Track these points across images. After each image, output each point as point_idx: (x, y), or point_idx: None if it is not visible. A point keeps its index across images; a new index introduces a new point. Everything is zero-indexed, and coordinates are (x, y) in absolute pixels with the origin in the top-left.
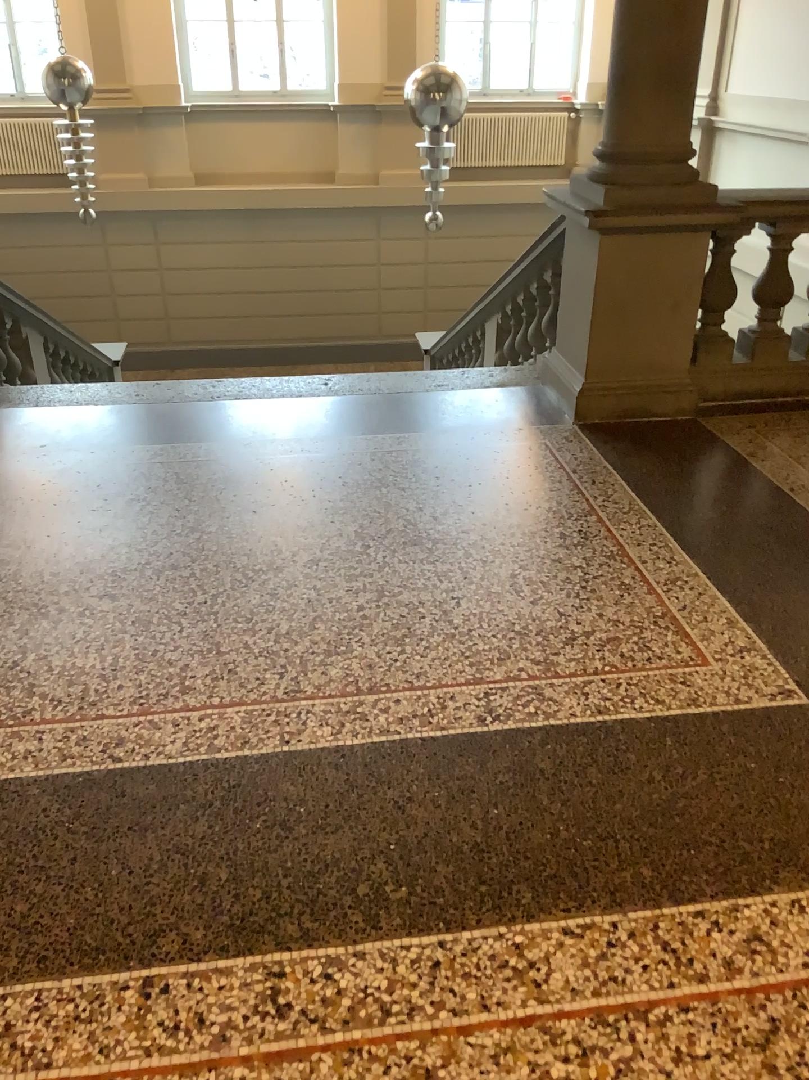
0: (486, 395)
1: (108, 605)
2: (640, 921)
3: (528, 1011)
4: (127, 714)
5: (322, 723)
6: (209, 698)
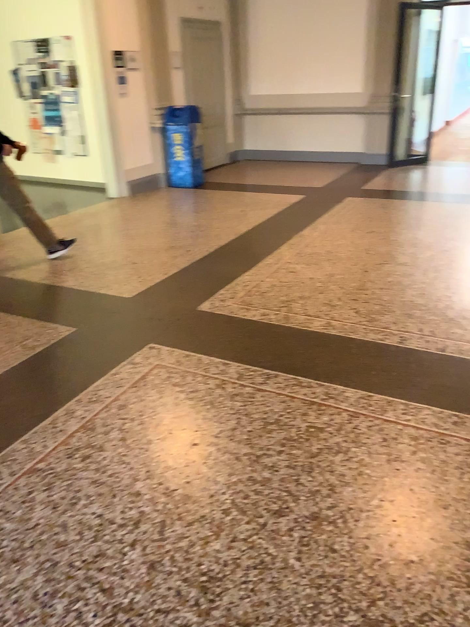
0: None
1: (468, 537)
2: (288, 323)
3: (333, 322)
4: (449, 435)
5: (345, 400)
6: (399, 430)
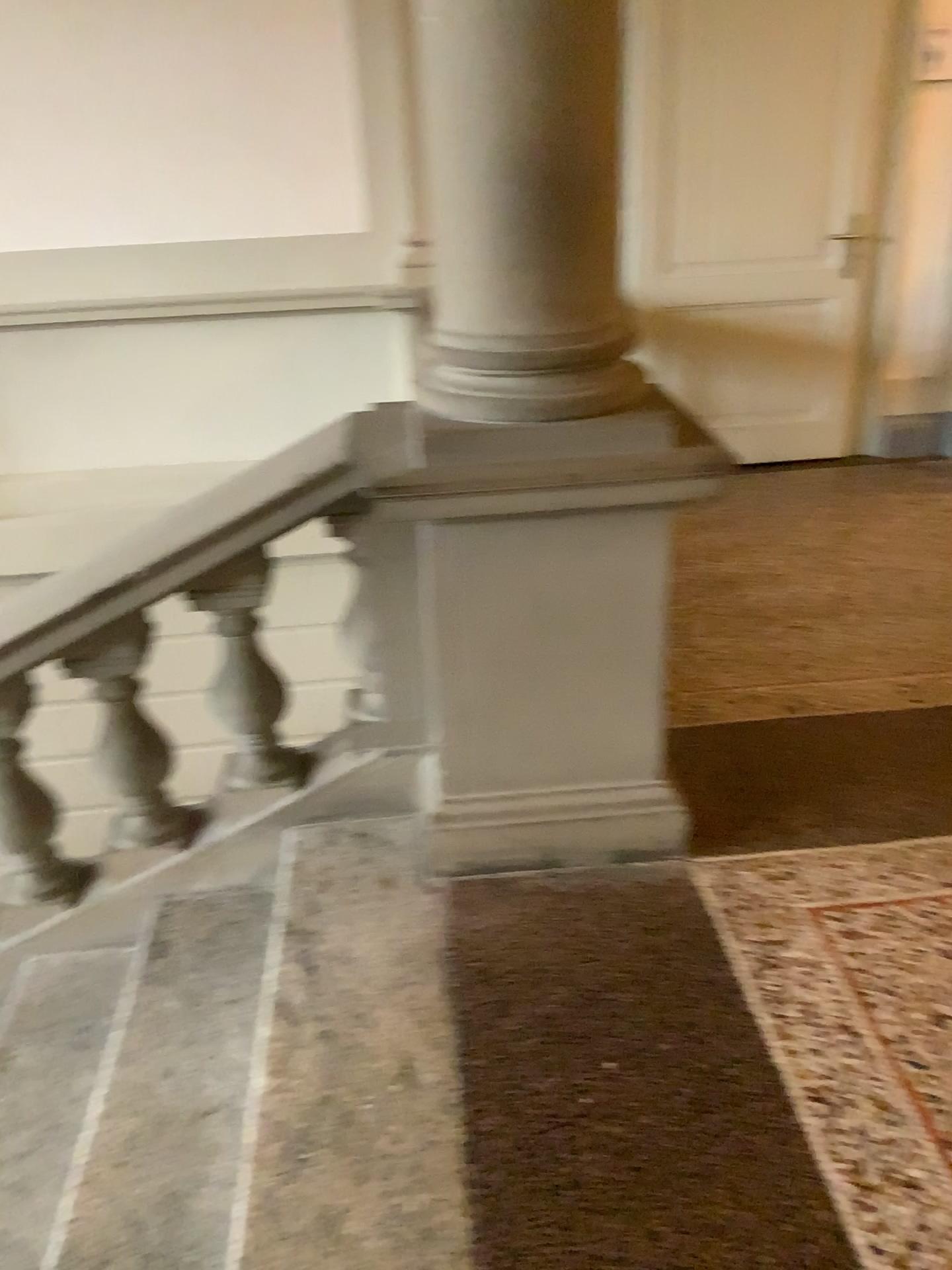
0: (498, 986)
1: None
2: None
3: None
4: None
5: None
6: None
